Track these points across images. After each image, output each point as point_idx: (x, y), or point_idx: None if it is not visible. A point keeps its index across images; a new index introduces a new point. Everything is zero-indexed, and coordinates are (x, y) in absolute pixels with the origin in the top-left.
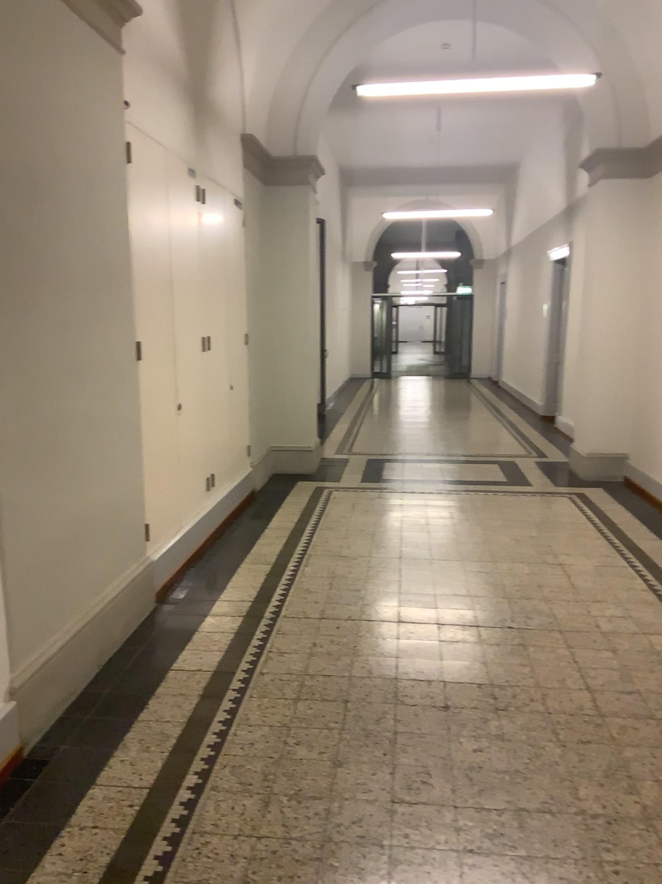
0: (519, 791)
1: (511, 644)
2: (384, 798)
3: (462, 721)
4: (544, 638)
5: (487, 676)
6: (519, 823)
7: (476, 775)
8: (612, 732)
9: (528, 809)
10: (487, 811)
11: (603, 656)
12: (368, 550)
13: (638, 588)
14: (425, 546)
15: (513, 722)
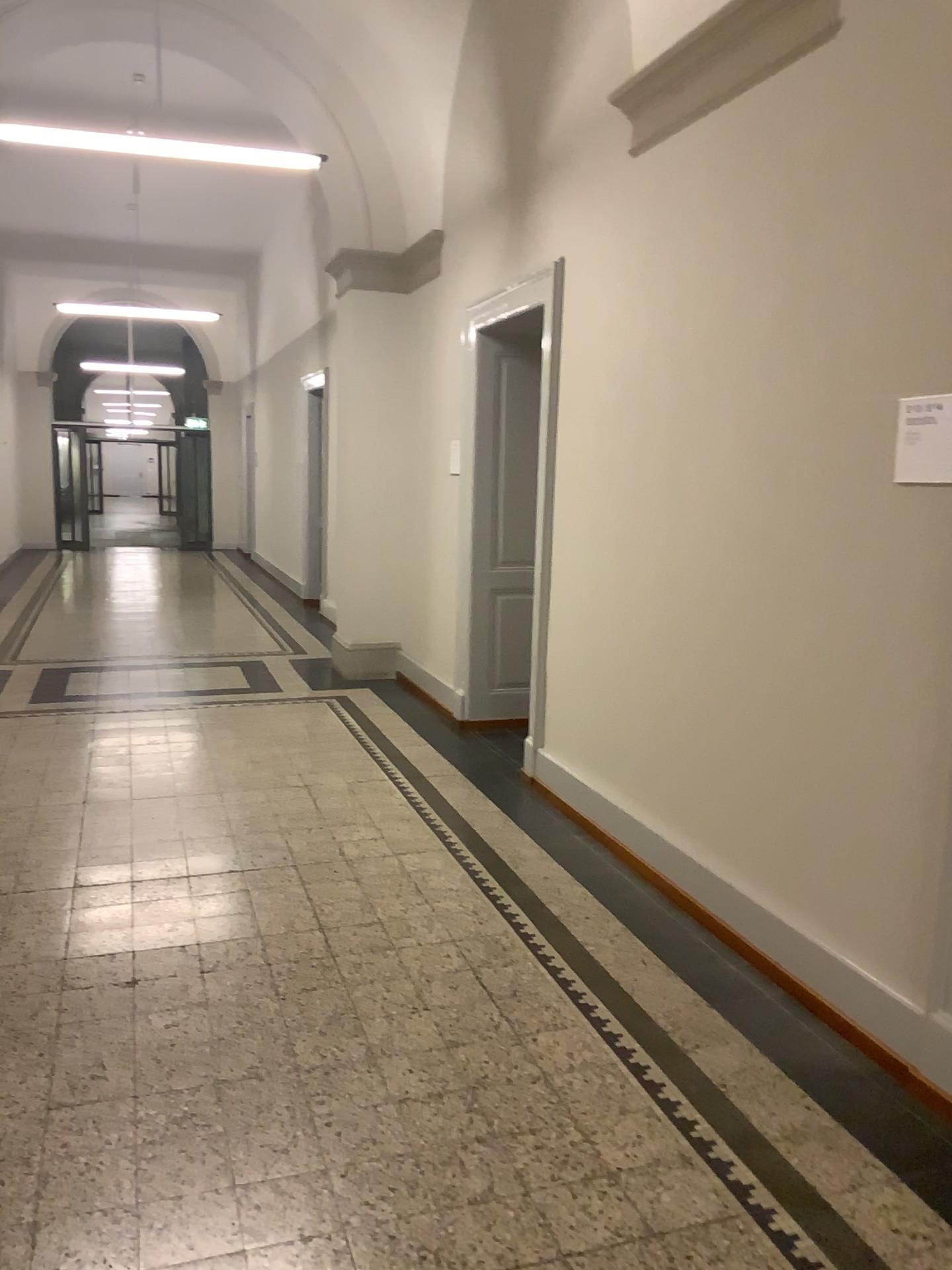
0: (219, 1060)
1: (229, 891)
2: (35, 1108)
3: (154, 995)
4: (272, 878)
5: (193, 934)
6: (216, 1096)
7: (166, 1054)
8: (342, 972)
9: (228, 1078)
10: (175, 1092)
11: (343, 888)
12: (33, 796)
13: (394, 803)
14: (122, 781)
15: (221, 983)
